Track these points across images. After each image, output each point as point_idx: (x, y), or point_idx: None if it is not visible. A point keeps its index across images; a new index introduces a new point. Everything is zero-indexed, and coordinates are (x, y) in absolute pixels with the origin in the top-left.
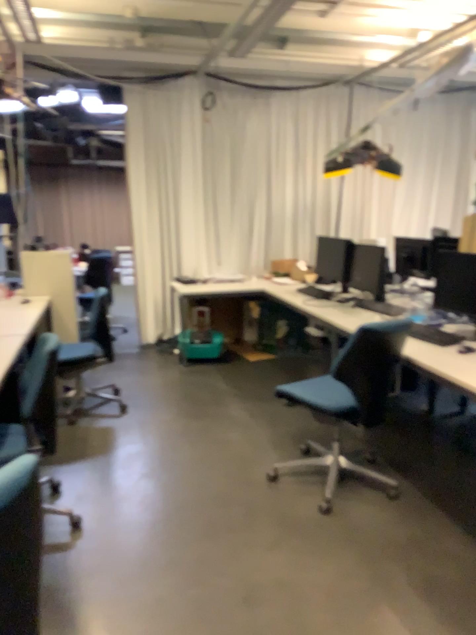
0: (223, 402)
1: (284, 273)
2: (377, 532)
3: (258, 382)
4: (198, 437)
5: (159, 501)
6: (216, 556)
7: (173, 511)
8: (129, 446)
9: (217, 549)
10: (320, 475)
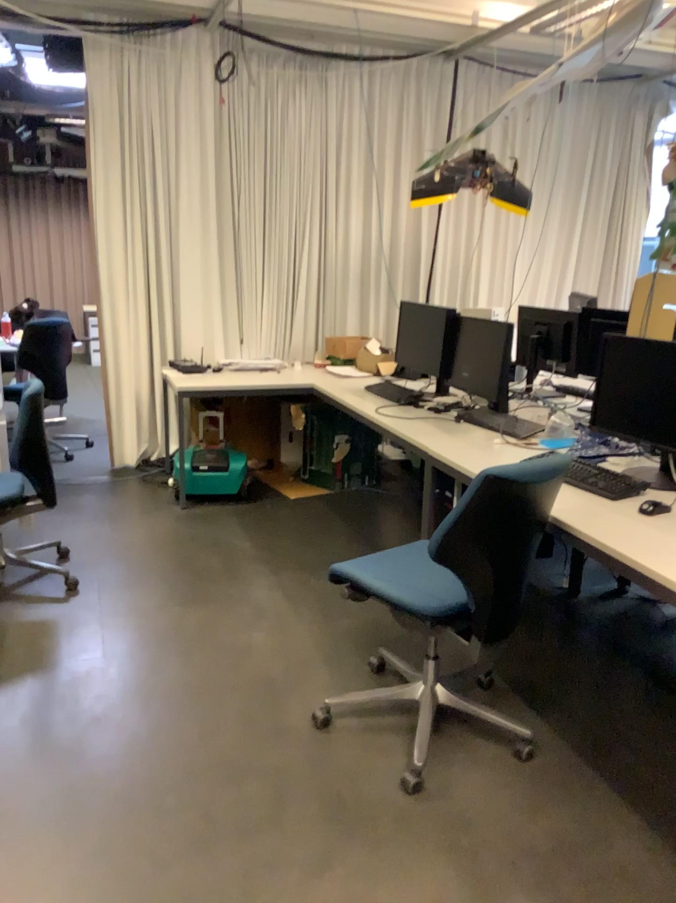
0: (242, 572)
1: (345, 358)
2: (504, 831)
3: (301, 535)
4: (198, 639)
5: (121, 773)
6: (217, 895)
7: (145, 796)
8: (77, 658)
9: (220, 879)
10: (404, 717)
